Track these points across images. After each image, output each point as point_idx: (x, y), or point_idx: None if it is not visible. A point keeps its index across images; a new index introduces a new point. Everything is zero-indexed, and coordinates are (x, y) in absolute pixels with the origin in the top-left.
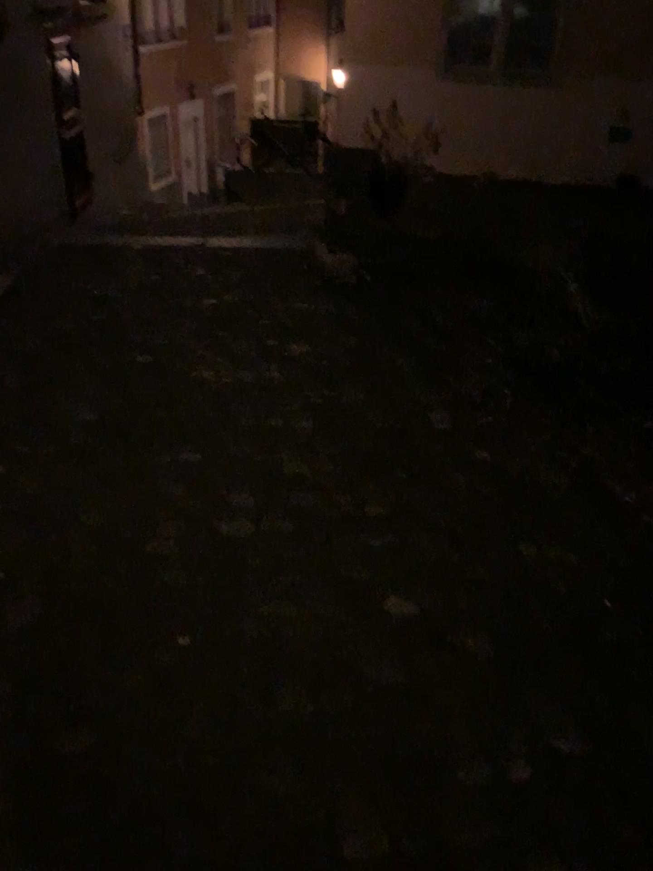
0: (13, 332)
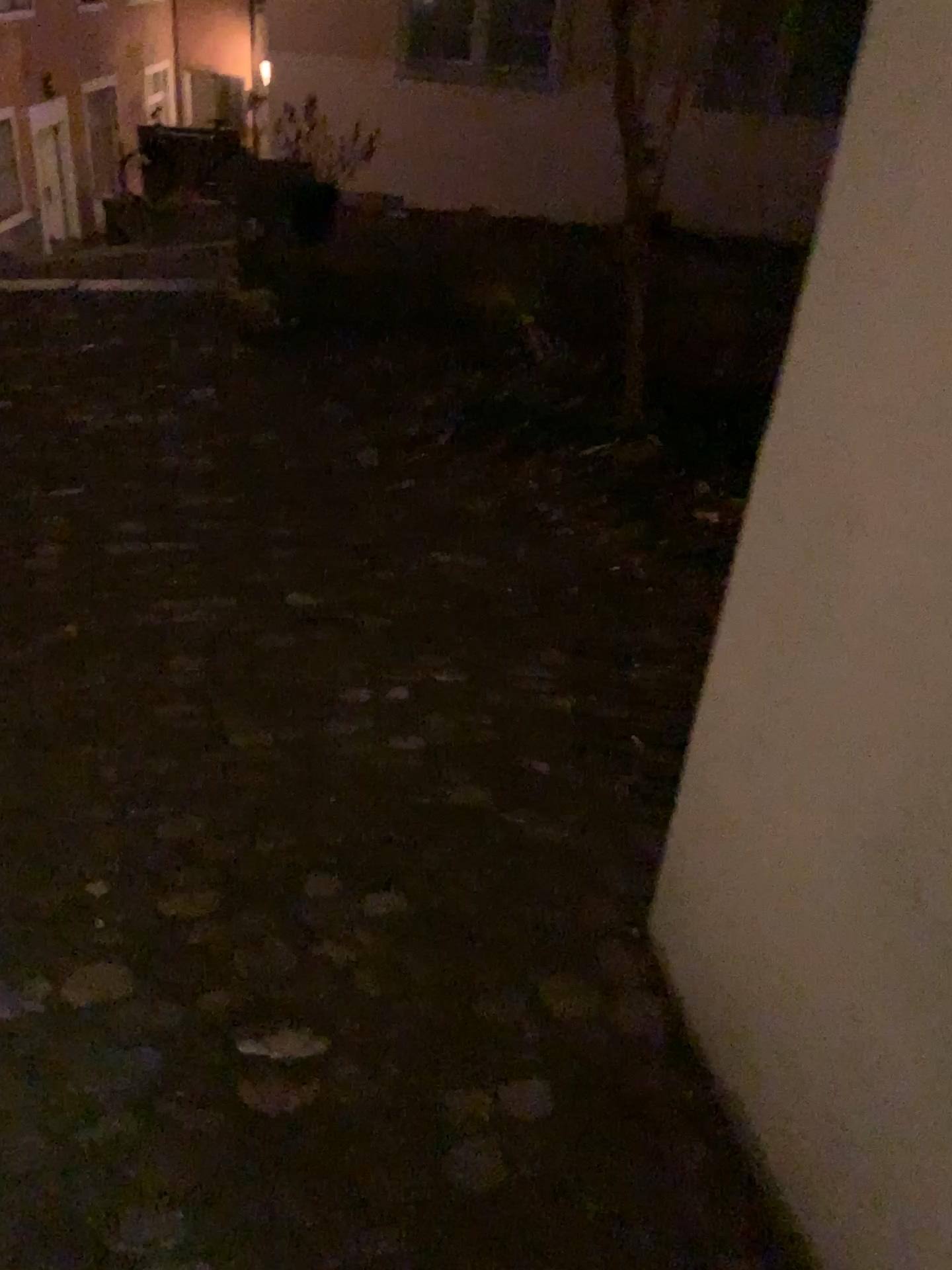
0: None
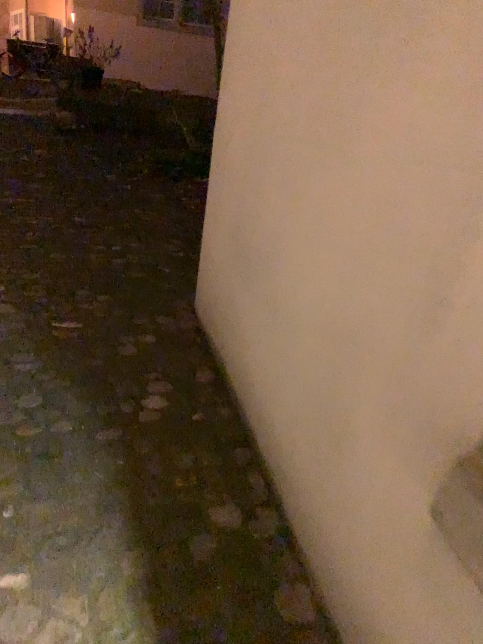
0: None
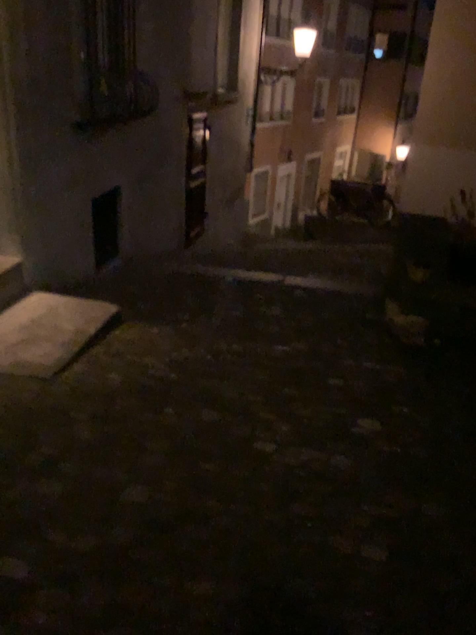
0: (99, 362)
